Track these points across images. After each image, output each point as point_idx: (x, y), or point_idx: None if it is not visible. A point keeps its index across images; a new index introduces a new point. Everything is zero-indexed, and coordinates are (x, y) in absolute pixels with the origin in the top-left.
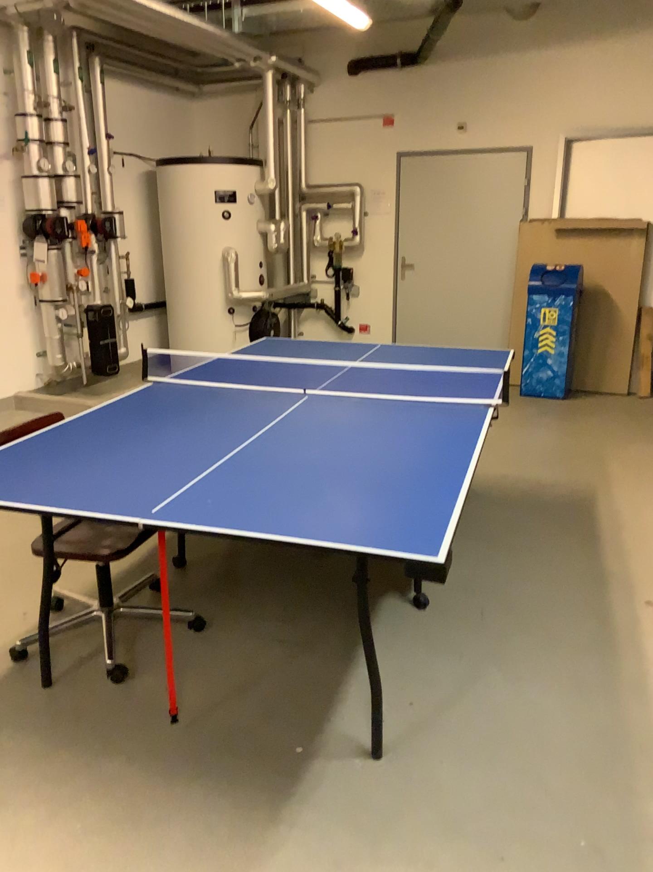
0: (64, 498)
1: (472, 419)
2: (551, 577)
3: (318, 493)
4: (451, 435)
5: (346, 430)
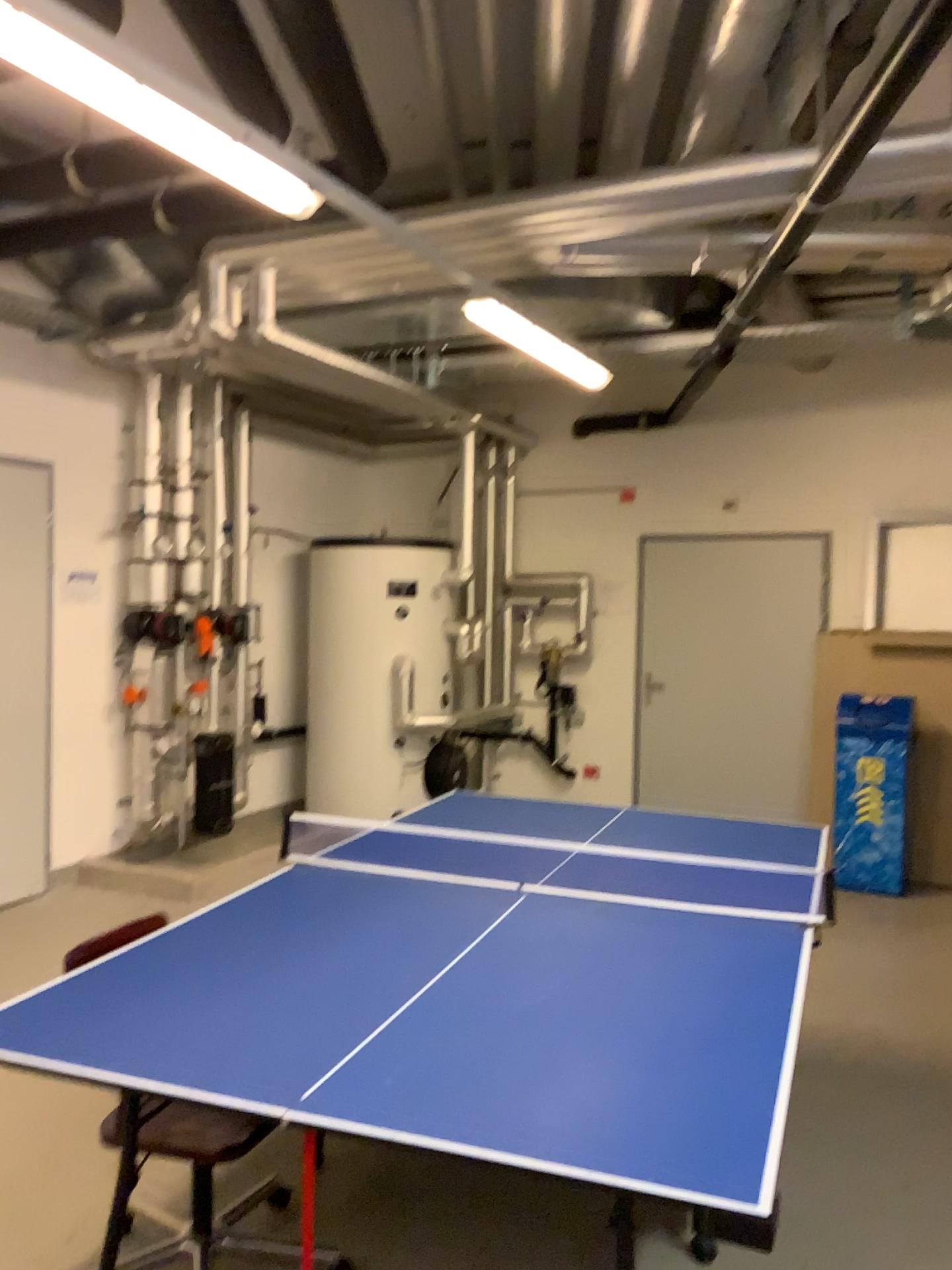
0: (171, 1067)
1: (779, 951)
2: (914, 1215)
3: (555, 1075)
4: (749, 977)
5: (589, 962)
